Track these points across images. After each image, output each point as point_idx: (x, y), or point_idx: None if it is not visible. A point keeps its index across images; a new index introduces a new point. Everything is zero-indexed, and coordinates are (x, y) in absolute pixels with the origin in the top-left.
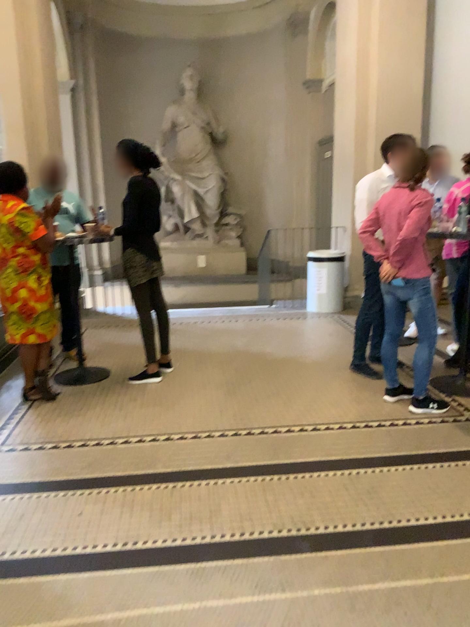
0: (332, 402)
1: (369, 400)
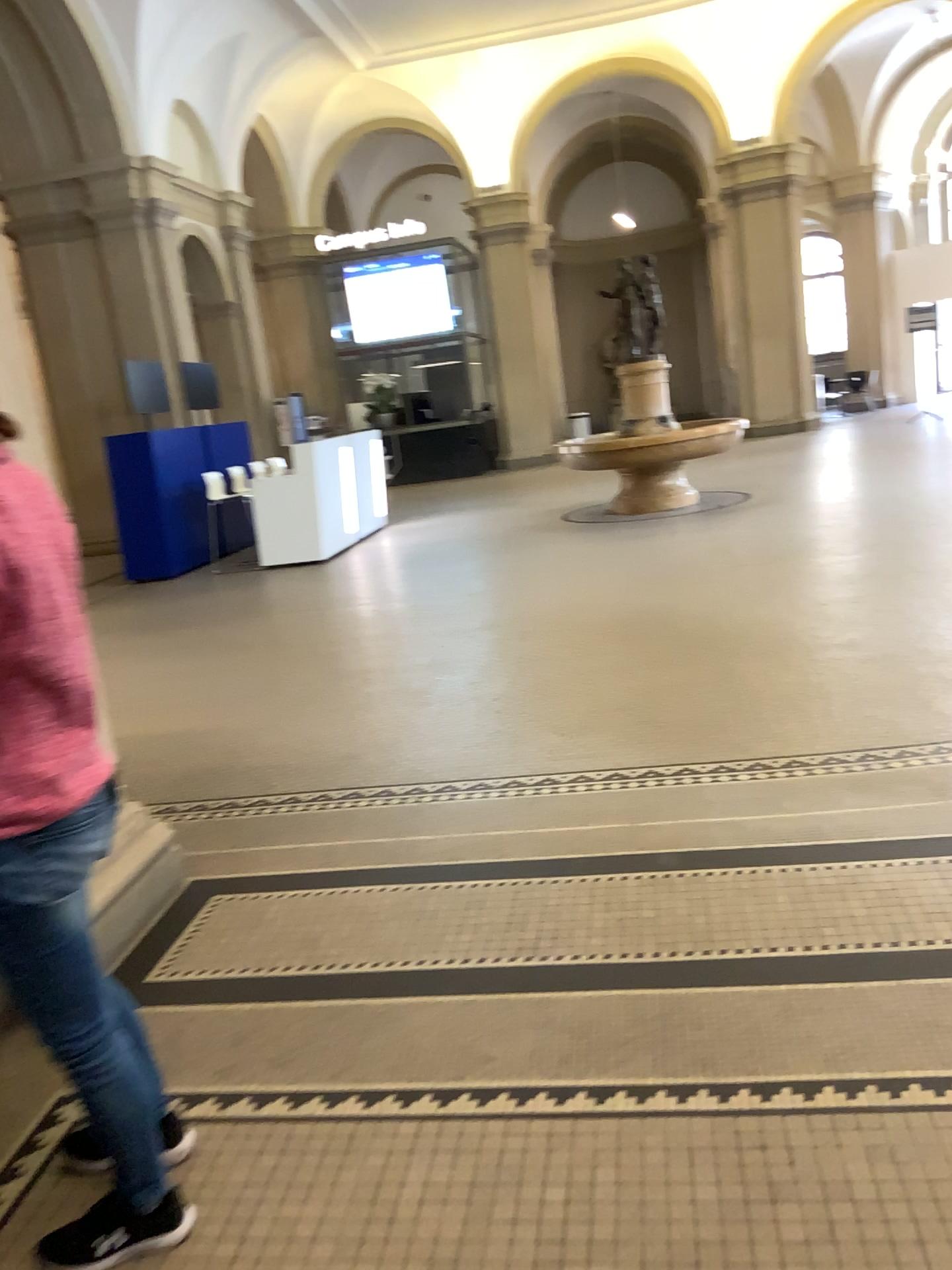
0: (372, 1268)
1: (226, 1269)
